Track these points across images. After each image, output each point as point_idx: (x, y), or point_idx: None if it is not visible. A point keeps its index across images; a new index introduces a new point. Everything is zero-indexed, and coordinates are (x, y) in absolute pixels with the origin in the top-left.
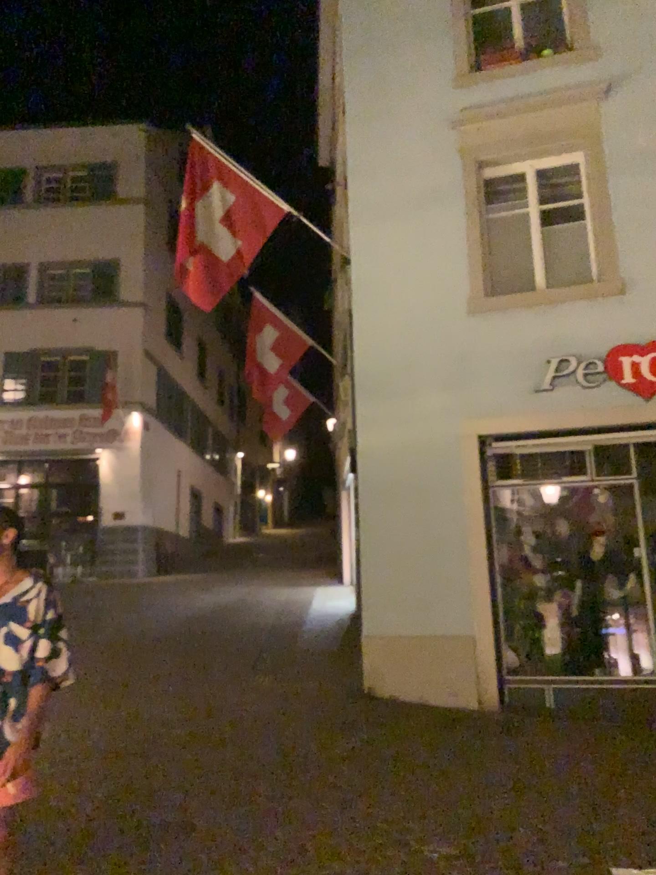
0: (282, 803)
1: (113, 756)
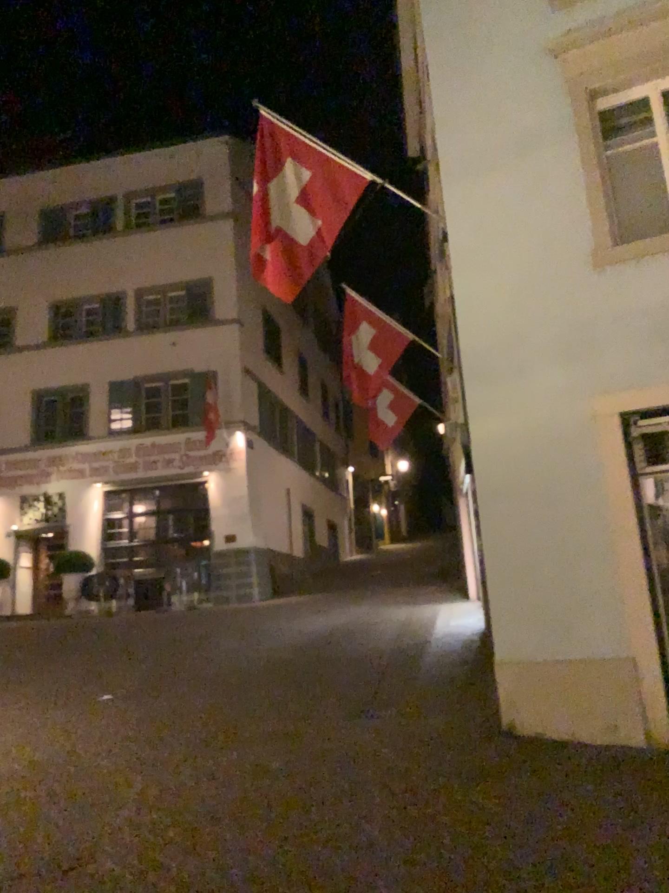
0: (406, 886)
1: (202, 819)
